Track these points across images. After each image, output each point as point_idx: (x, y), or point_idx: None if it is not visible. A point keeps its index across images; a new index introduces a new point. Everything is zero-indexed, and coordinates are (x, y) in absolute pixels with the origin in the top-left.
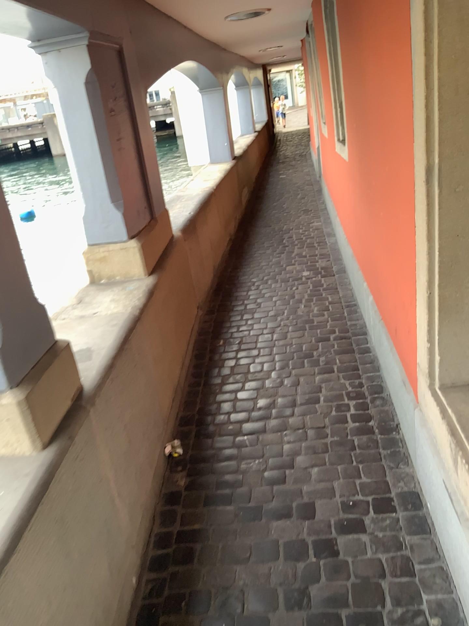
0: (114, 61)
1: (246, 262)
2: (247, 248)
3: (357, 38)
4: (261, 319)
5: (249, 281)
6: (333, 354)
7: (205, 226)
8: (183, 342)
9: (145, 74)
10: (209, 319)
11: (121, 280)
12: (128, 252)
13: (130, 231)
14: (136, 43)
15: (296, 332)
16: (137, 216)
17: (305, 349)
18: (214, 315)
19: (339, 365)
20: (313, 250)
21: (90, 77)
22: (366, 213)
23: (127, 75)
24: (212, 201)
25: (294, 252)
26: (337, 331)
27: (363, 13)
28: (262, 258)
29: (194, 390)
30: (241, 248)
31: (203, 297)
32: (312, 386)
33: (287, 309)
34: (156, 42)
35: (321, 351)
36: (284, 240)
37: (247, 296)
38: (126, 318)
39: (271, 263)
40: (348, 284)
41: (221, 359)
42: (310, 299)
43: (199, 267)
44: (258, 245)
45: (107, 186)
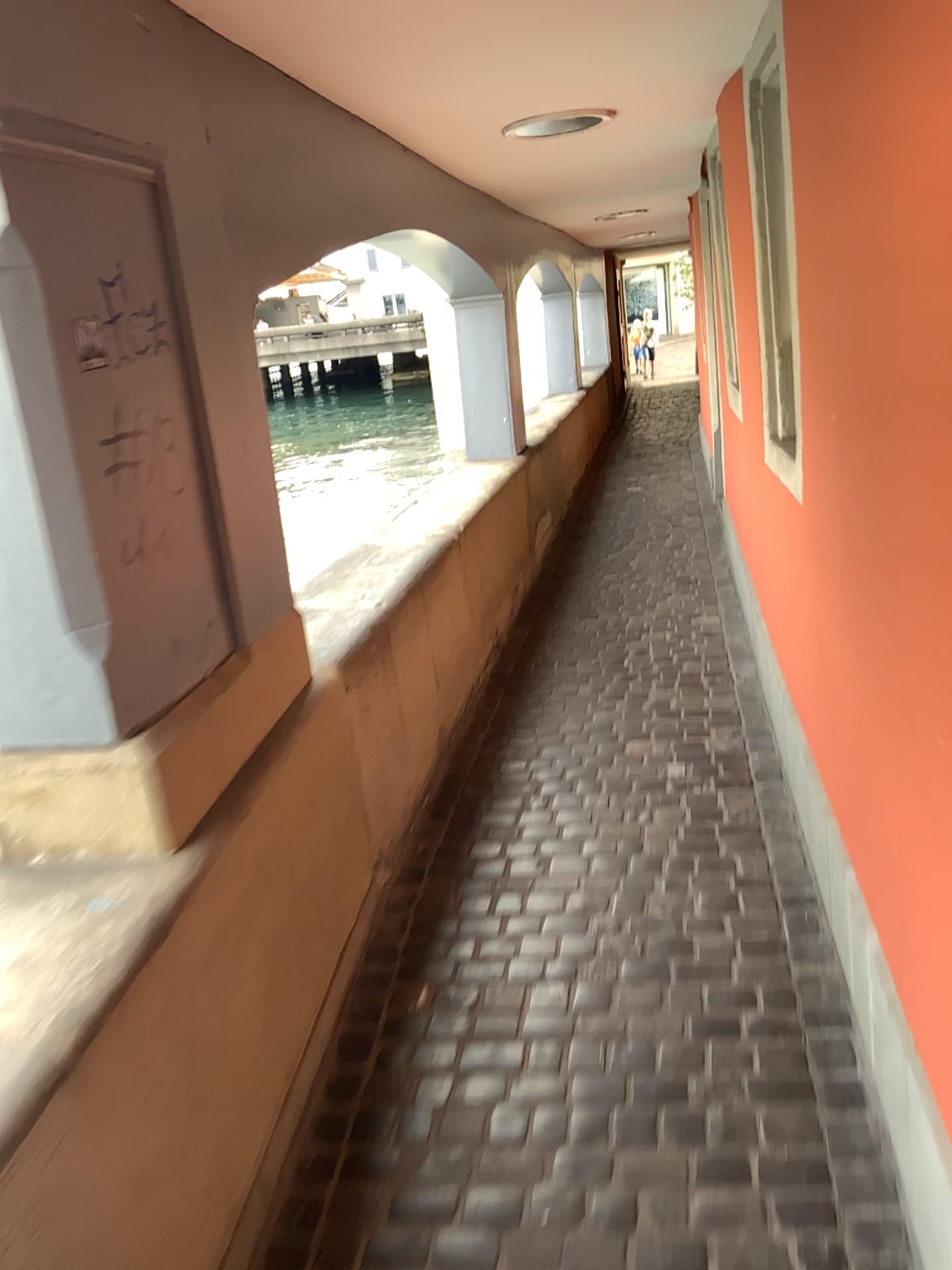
0: (122, 210)
1: (525, 721)
2: (533, 679)
3: (874, 155)
4: (544, 924)
5: (525, 783)
6: (748, 1098)
7: (422, 634)
8: (300, 1017)
9: (262, 254)
10: (404, 902)
11: (92, 865)
12: (120, 780)
13: (133, 713)
14: (228, 170)
15: (640, 987)
16: (171, 659)
17: (662, 1062)
18: (418, 888)
19: (768, 1155)
20: (697, 700)
21: (11, 252)
22: (868, 689)
23: (179, 253)
24: (449, 565)
25: (650, 701)
26: (761, 1001)
27: (904, 68)
28: (568, 712)
29: (310, 1195)
30: (519, 678)
31: (398, 829)
32: (675, 1240)
33: (620, 894)
34: (305, 174)
35: (711, 1080)
36: (627, 663)
37: (515, 836)
38: (12, 1087)
39: (587, 731)
40: (790, 826)
41: (412, 1067)
42: (684, 865)
43: (392, 751)
44: (562, 672)
45: (59, 580)
